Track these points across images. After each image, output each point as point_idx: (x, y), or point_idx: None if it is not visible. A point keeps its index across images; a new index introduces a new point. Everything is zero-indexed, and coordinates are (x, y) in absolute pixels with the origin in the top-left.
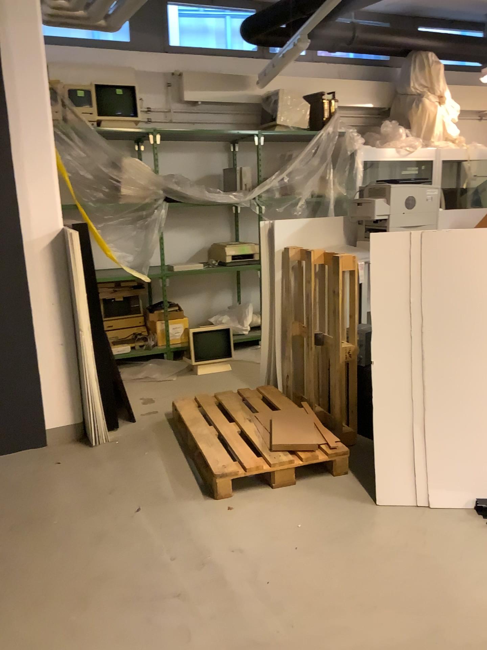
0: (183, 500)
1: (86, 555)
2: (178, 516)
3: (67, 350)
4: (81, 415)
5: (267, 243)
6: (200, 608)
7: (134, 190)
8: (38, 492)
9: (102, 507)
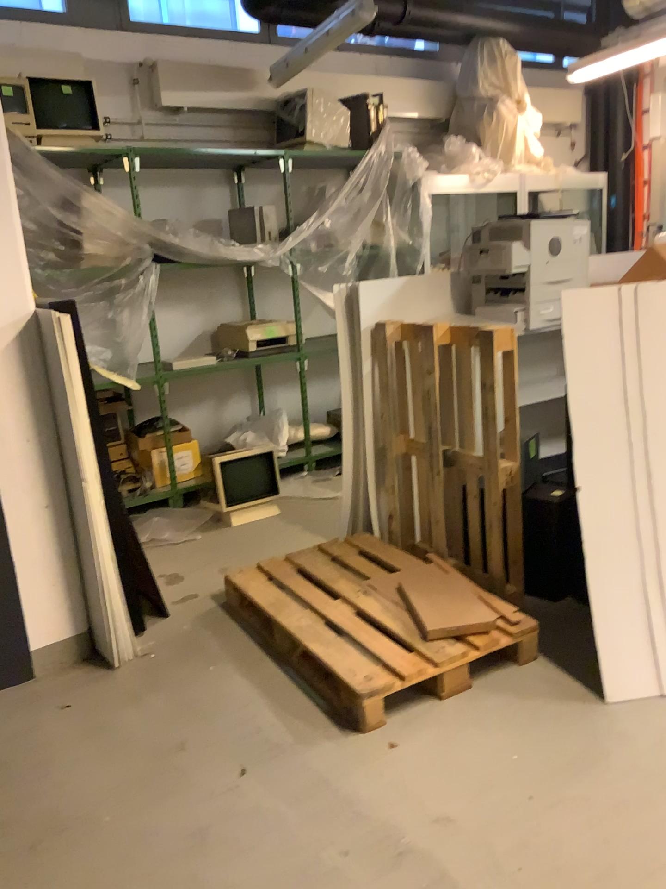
0: (310, 742)
1: (190, 873)
2: (315, 772)
3: (56, 515)
4: (86, 618)
5: (345, 318)
6: None
7: (105, 246)
8: (53, 767)
9: (177, 776)
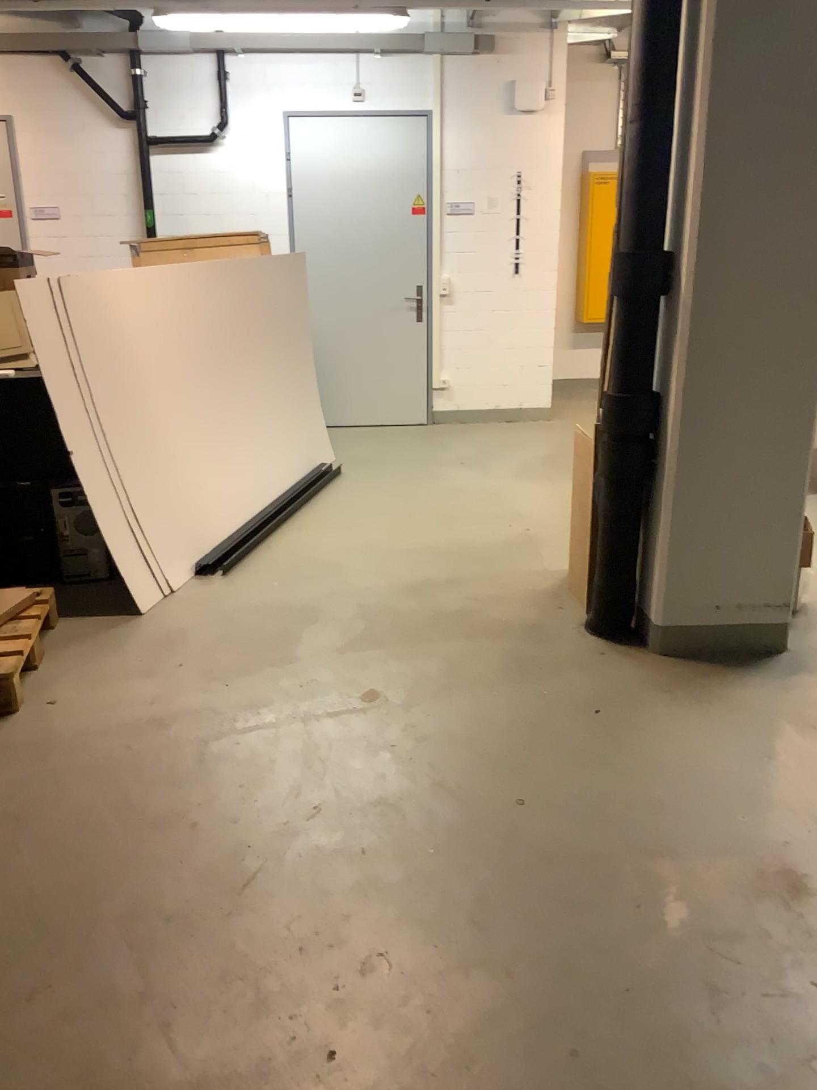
0: None
1: (48, 826)
2: (26, 743)
3: None
4: None
5: None
6: (234, 729)
7: None
8: None
9: None
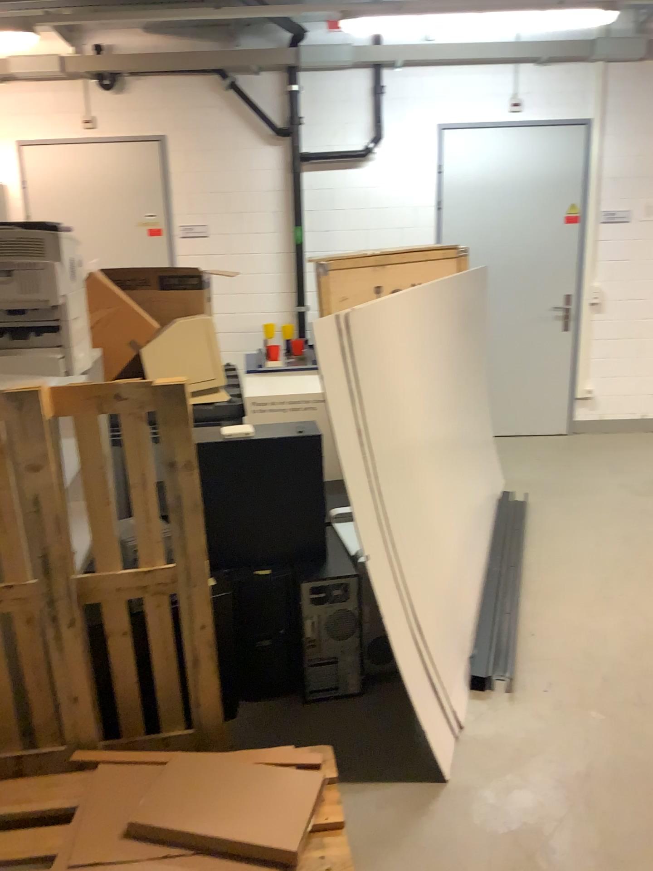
0: None
1: None
2: None
3: None
4: None
5: None
6: None
7: None
8: None
9: None
